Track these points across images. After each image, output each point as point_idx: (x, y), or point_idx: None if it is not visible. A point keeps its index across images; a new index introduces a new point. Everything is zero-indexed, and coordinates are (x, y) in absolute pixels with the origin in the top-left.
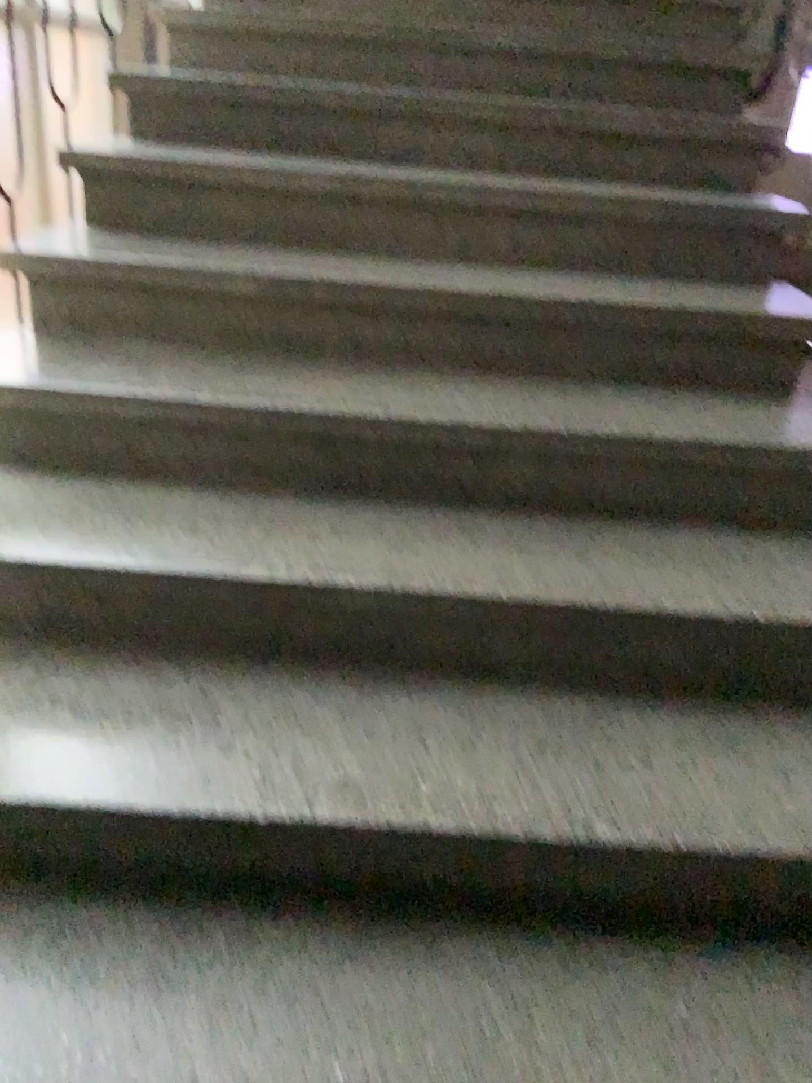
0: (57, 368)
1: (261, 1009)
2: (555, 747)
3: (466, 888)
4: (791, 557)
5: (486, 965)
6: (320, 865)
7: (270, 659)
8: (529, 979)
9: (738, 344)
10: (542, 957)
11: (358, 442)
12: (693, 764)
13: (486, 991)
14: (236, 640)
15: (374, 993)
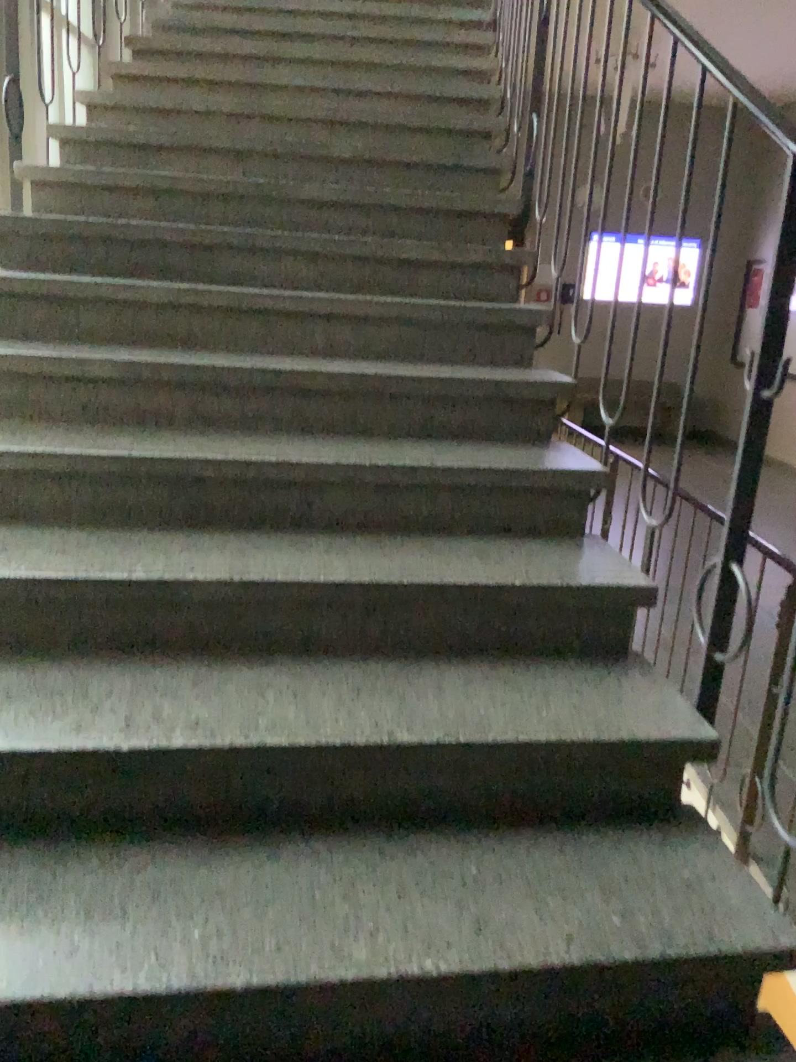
0: None
1: (132, 897)
2: (368, 692)
3: (300, 803)
4: (548, 551)
5: (318, 856)
6: (179, 792)
7: (134, 651)
8: (352, 862)
9: (504, 404)
10: (363, 847)
11: (204, 483)
12: (475, 696)
13: (318, 871)
14: (104, 637)
15: (226, 880)
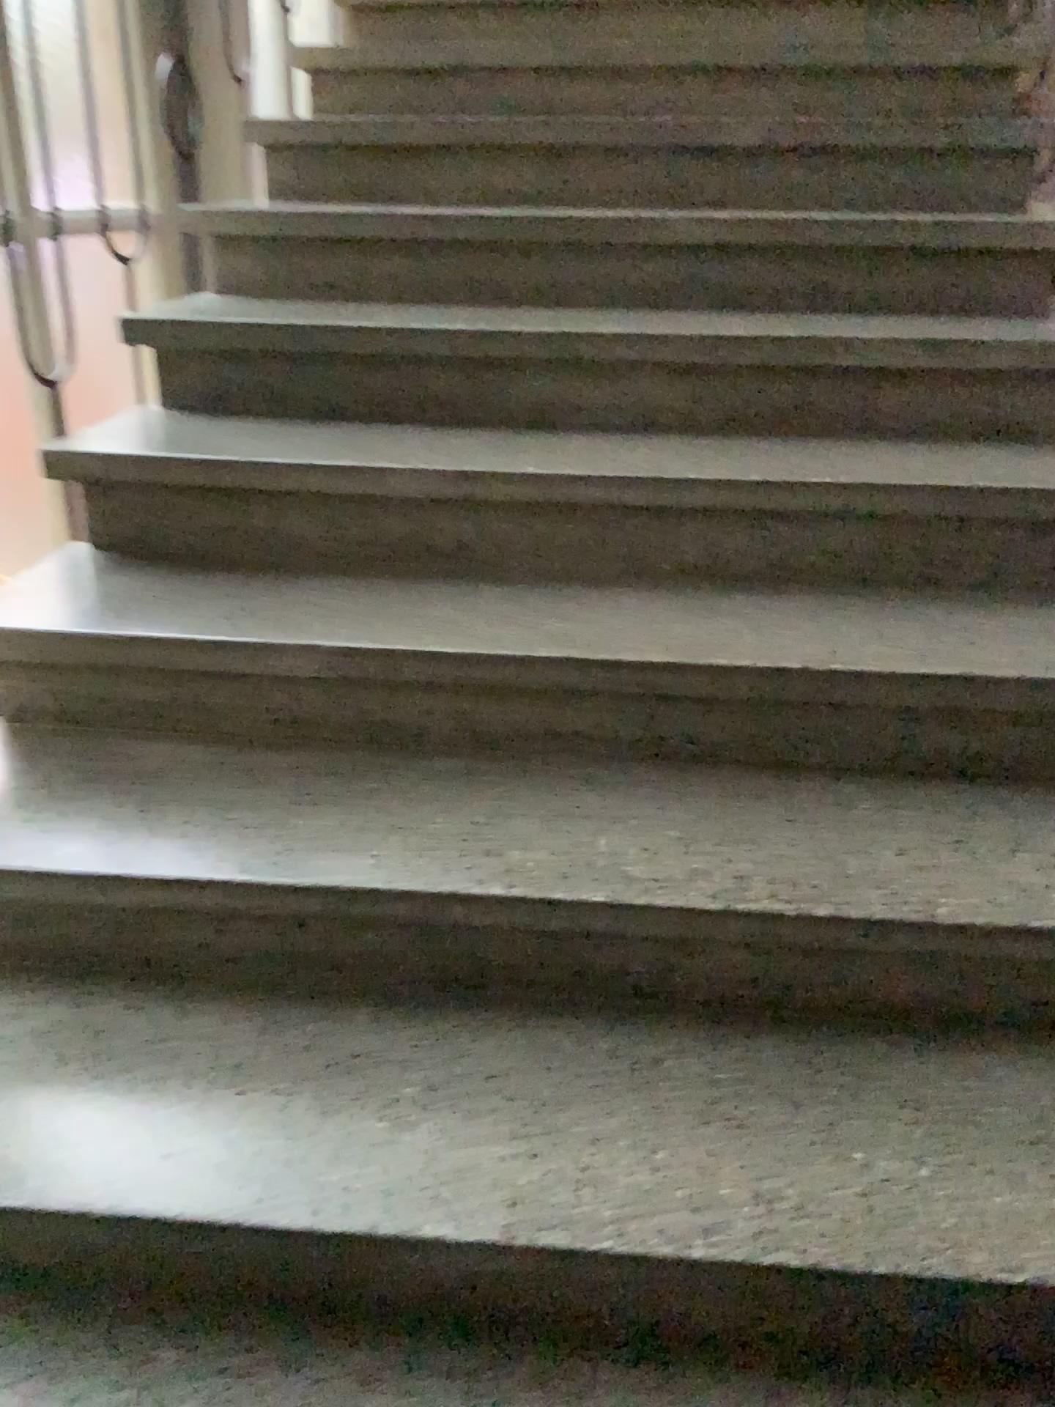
0: (20, 810)
1: None
2: None
3: None
4: None
5: None
6: None
7: (326, 1326)
8: None
9: None
10: None
11: (468, 921)
12: None
13: None
14: (272, 1296)
15: None
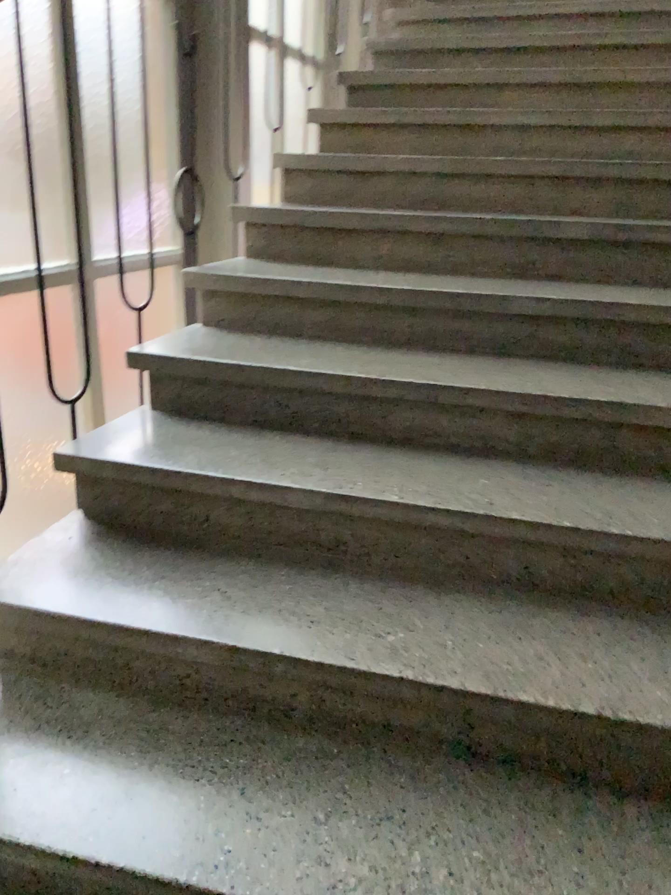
0: None
1: None
2: None
3: None
4: None
5: None
6: None
7: None
8: None
9: None
10: None
11: None
12: None
13: None
14: None
15: None
